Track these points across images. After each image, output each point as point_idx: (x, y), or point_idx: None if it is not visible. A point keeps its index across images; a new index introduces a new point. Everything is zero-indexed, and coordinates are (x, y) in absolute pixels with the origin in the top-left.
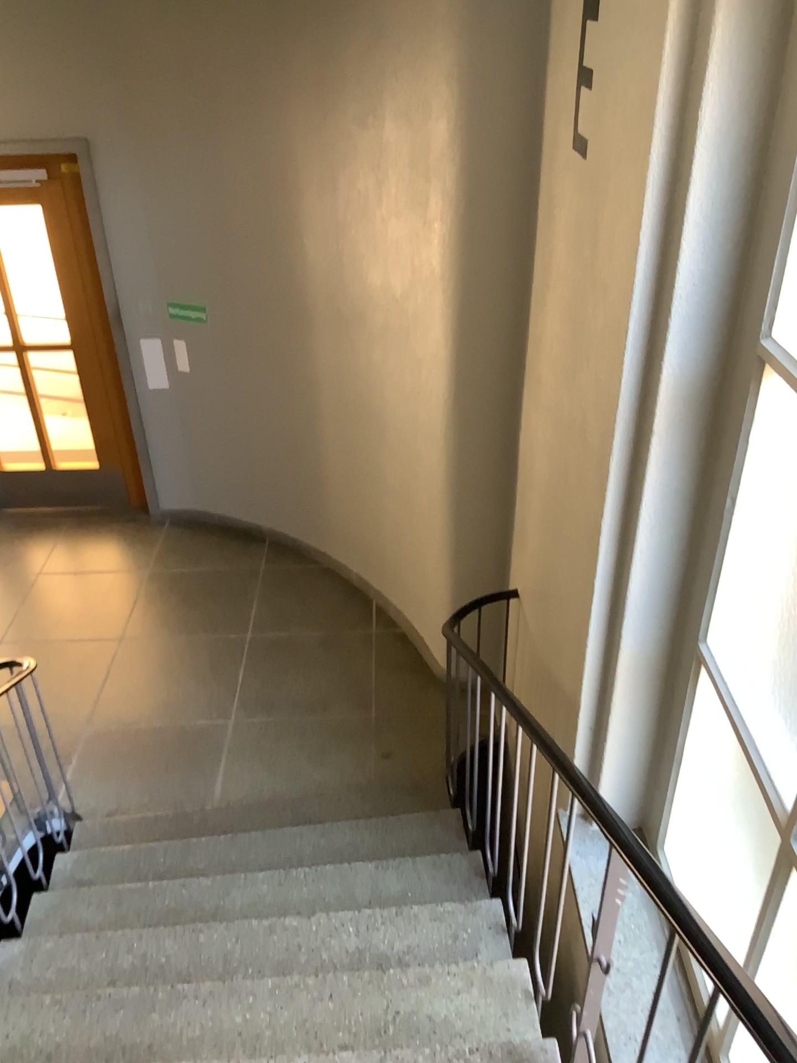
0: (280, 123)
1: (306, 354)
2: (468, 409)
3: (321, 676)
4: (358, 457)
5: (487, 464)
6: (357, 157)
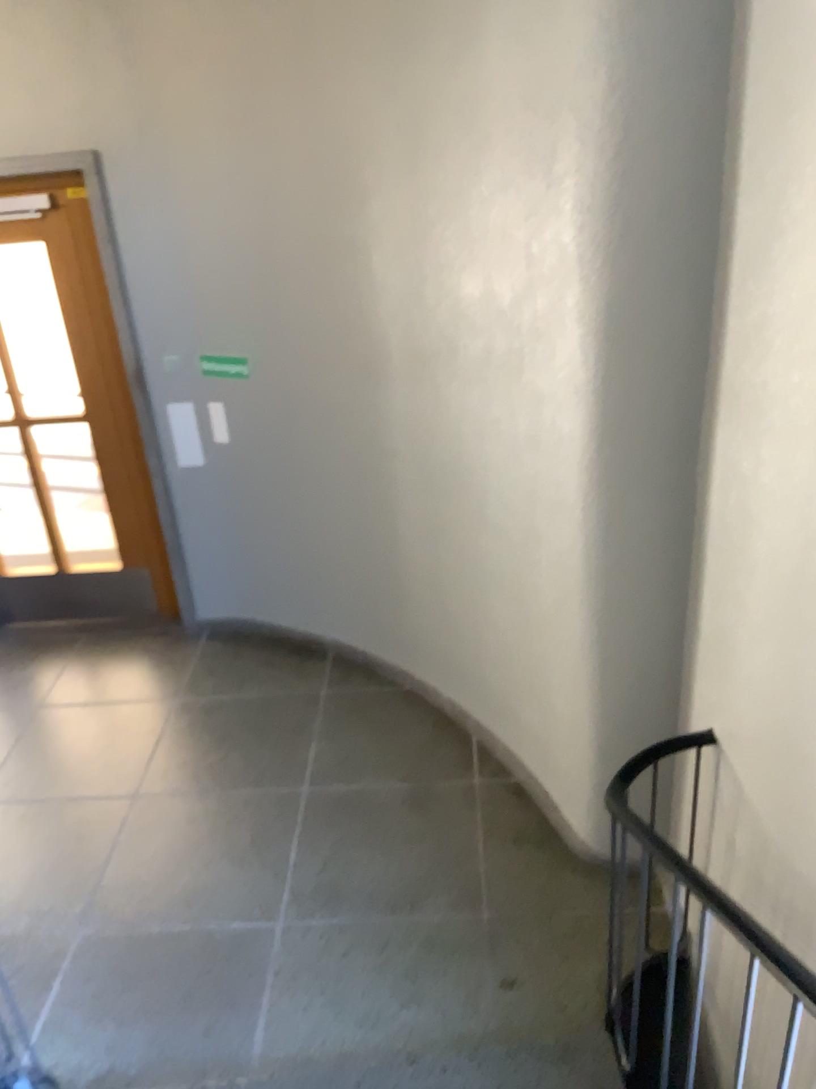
0: (339, 106)
1: (379, 412)
2: (622, 459)
3: (409, 848)
4: (451, 542)
5: (649, 542)
6: (445, 127)
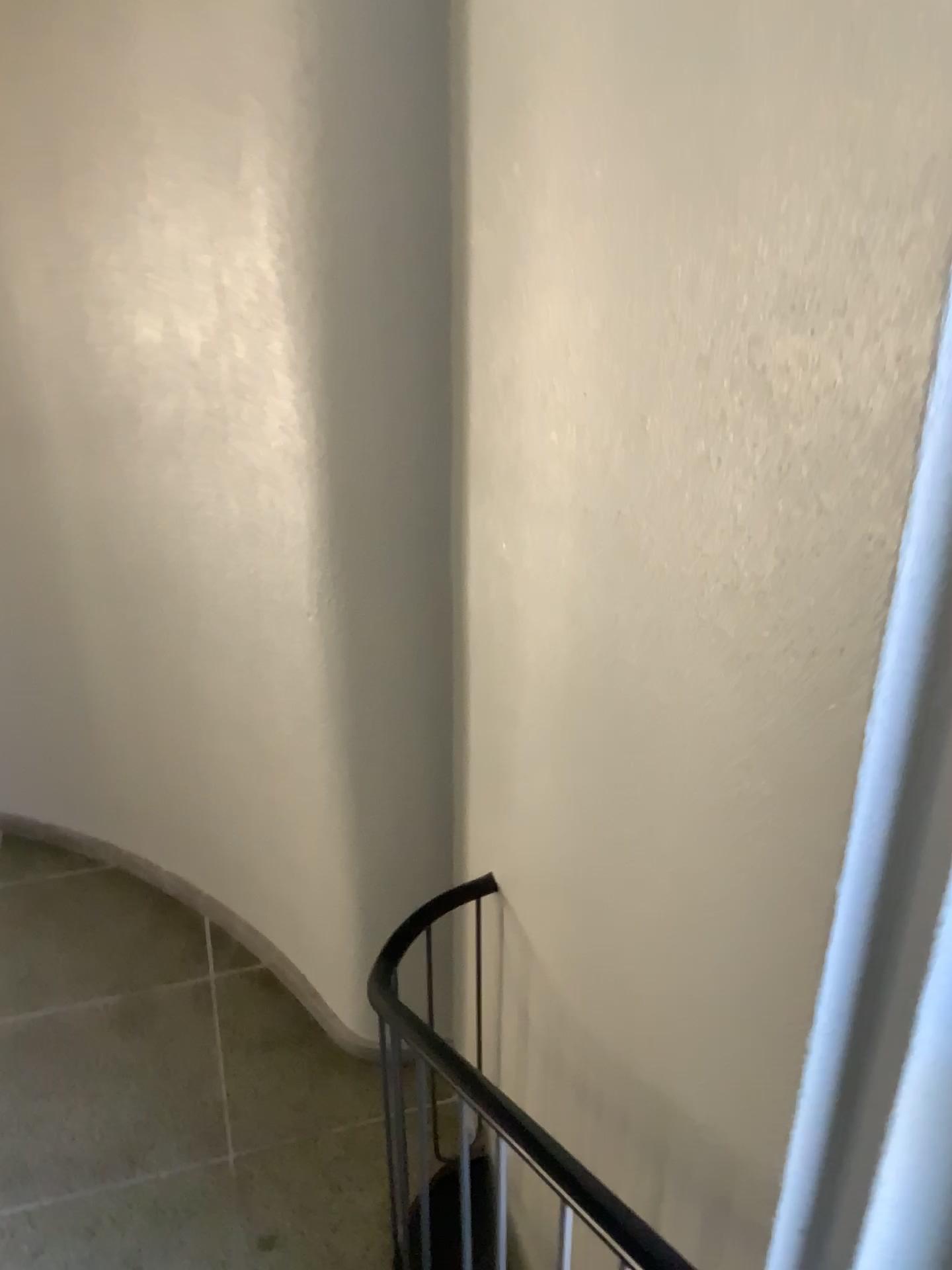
0: None
1: (46, 502)
2: (362, 549)
3: (123, 1086)
4: (156, 669)
5: (404, 652)
6: (100, 117)
